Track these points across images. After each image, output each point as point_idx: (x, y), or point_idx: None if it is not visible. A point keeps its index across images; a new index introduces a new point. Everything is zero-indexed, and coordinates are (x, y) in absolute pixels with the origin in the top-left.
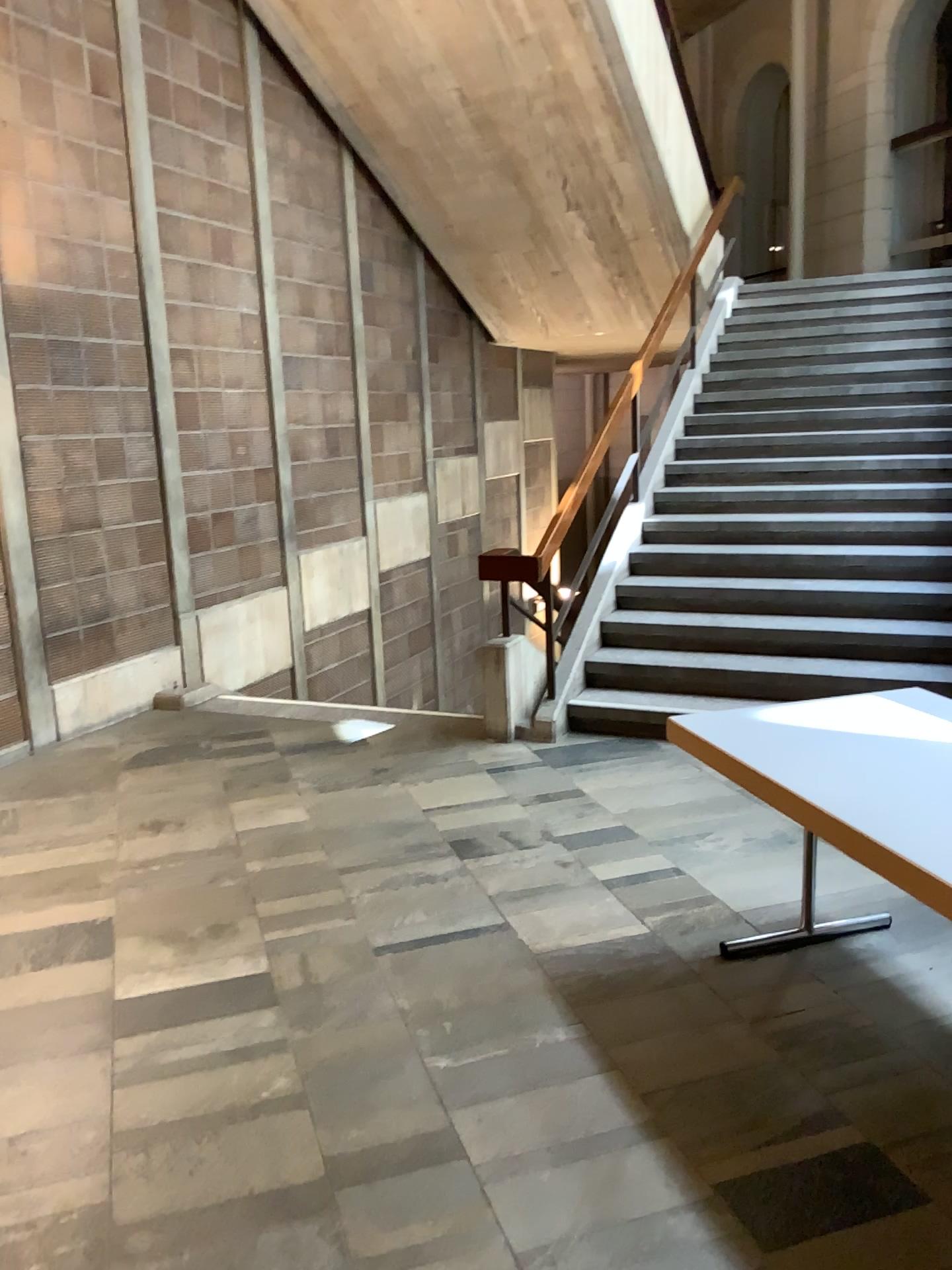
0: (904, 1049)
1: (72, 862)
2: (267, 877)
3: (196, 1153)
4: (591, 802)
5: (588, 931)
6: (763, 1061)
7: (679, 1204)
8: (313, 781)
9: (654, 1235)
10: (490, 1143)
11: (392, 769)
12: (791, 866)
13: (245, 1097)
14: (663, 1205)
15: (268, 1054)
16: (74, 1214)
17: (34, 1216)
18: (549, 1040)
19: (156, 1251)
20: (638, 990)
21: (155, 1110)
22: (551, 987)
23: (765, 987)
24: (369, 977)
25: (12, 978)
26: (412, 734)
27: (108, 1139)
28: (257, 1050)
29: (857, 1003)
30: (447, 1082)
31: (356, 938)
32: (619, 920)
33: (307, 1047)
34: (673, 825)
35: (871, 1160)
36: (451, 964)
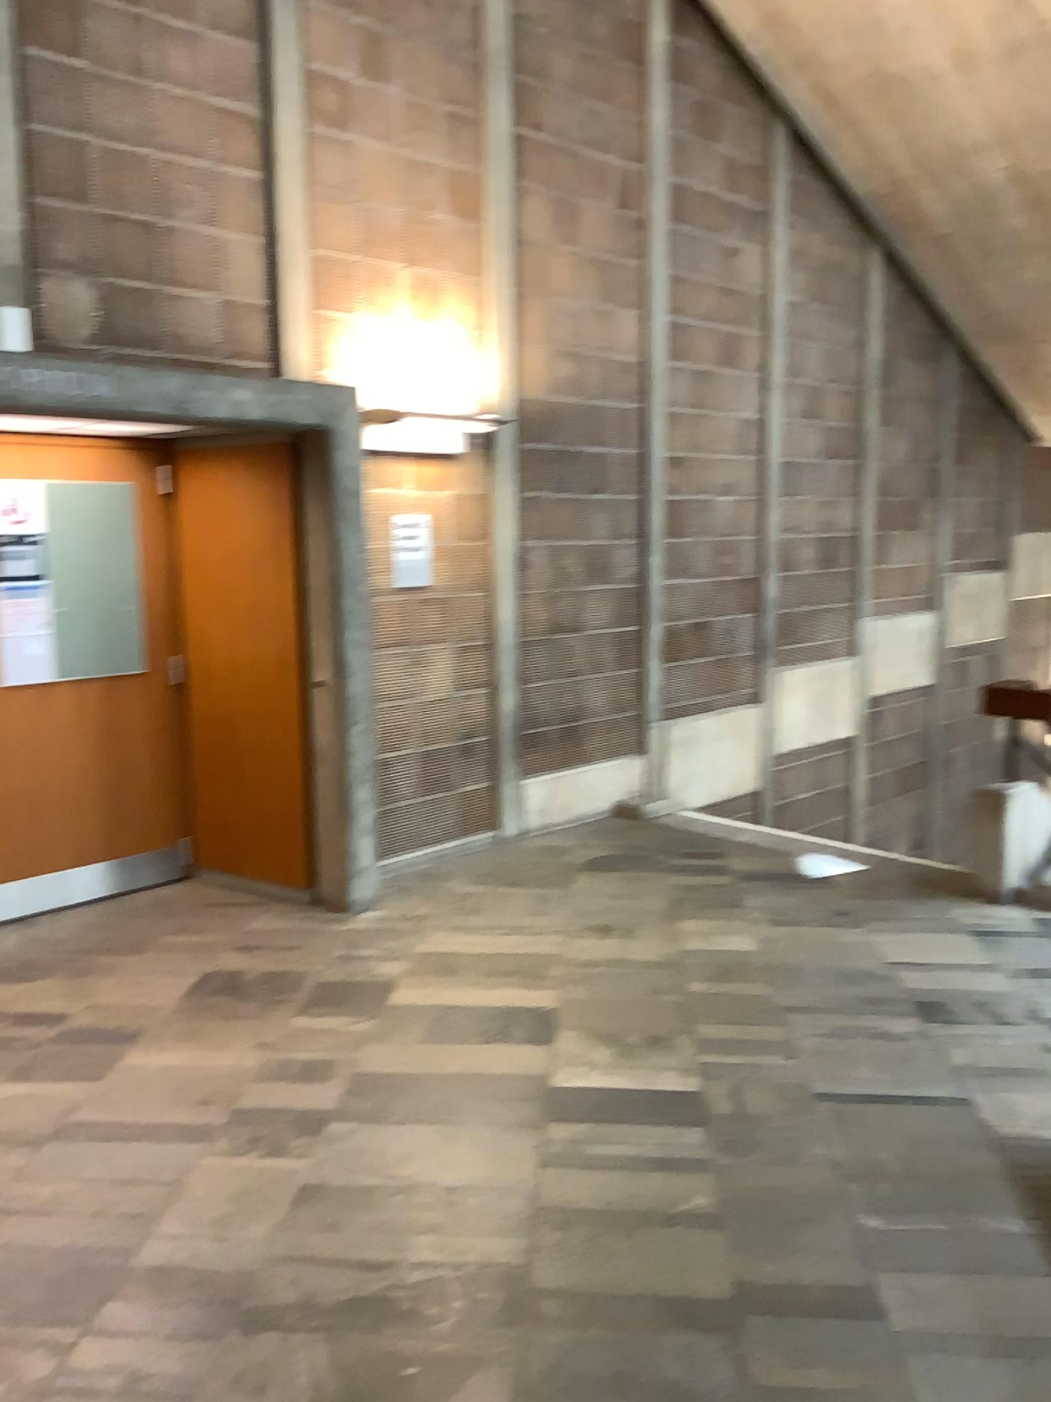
0: None
1: (524, 952)
2: (710, 999)
3: (611, 1243)
4: None
5: None
6: None
7: None
8: (769, 911)
9: None
10: (914, 1313)
11: (857, 912)
12: None
13: (664, 1203)
14: None
15: (690, 1169)
16: (497, 1267)
17: (463, 1258)
18: (999, 1227)
19: (565, 1319)
20: None
21: (578, 1194)
22: (1010, 1174)
23: None
24: (804, 1119)
25: (462, 1047)
26: (885, 878)
27: (533, 1209)
28: (680, 1163)
29: None
30: (875, 1241)
31: (795, 1078)
32: None
33: (730, 1172)
34: None
35: None
36: (896, 1125)
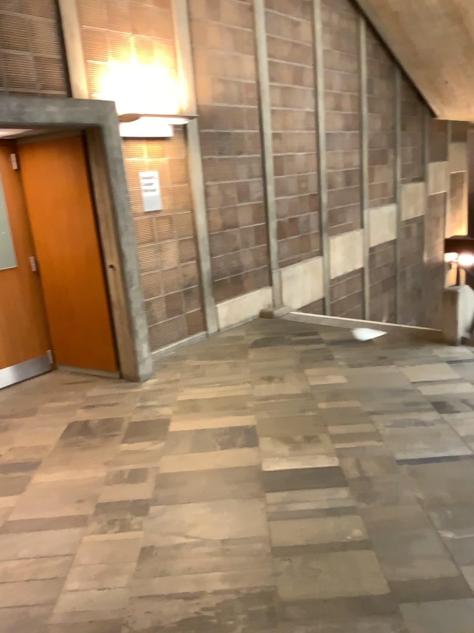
0: None
1: (232, 395)
2: (331, 412)
3: (317, 566)
4: None
5: None
6: None
7: None
8: (348, 360)
9: None
10: None
11: (391, 357)
12: None
13: (339, 537)
14: None
15: (347, 514)
16: (258, 588)
17: (239, 586)
18: None
19: (304, 619)
20: None
21: (292, 536)
22: None
23: None
24: (397, 476)
25: (212, 453)
26: (399, 337)
27: (270, 549)
28: (341, 510)
29: None
30: (455, 548)
31: (386, 453)
32: None
33: (368, 513)
34: None
35: None
36: (444, 475)
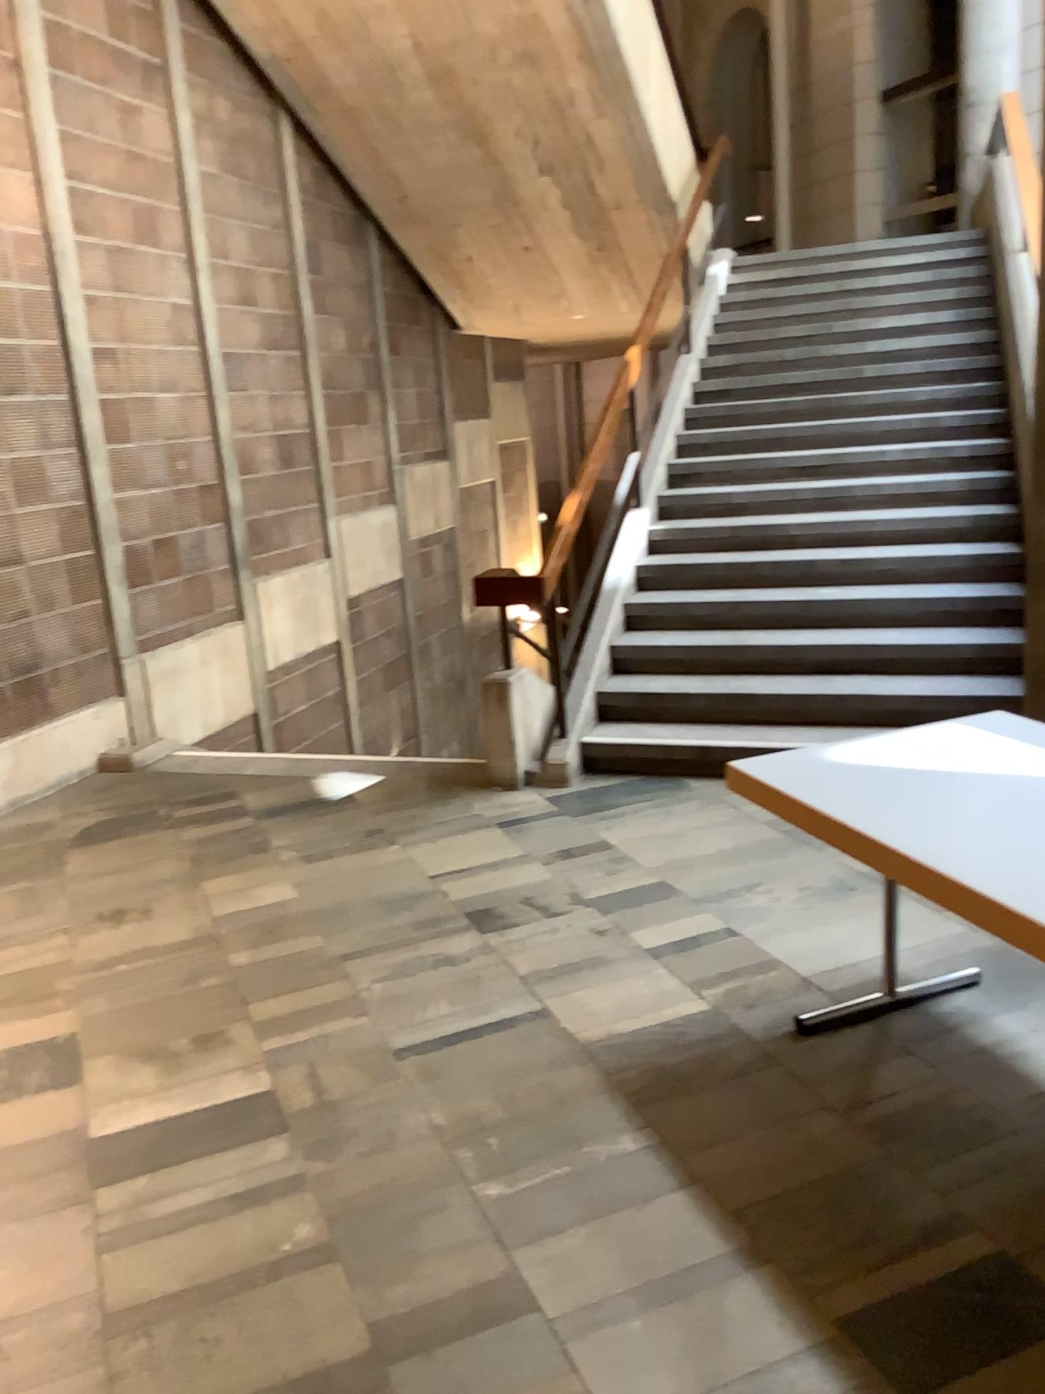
0: (1022, 1131)
1: (19, 967)
2: (257, 970)
3: (211, 1333)
4: (621, 854)
5: (641, 1012)
6: (867, 1159)
7: (799, 1349)
8: (298, 849)
9: (777, 1392)
10: (566, 1289)
11: (388, 829)
12: (858, 917)
13: (263, 1253)
14: (781, 1351)
15: (284, 1195)
16: None
17: None
18: (616, 1151)
19: None
20: (710, 1081)
21: (154, 1279)
22: (609, 1085)
23: (853, 1067)
24: (393, 1087)
25: None
26: (405, 786)
27: (100, 1323)
28: (270, 1190)
29: (960, 1079)
30: (504, 1215)
31: (372, 1040)
32: (675, 996)
33: (330, 1183)
34: (718, 877)
35: (1010, 1273)
36: (488, 1065)
